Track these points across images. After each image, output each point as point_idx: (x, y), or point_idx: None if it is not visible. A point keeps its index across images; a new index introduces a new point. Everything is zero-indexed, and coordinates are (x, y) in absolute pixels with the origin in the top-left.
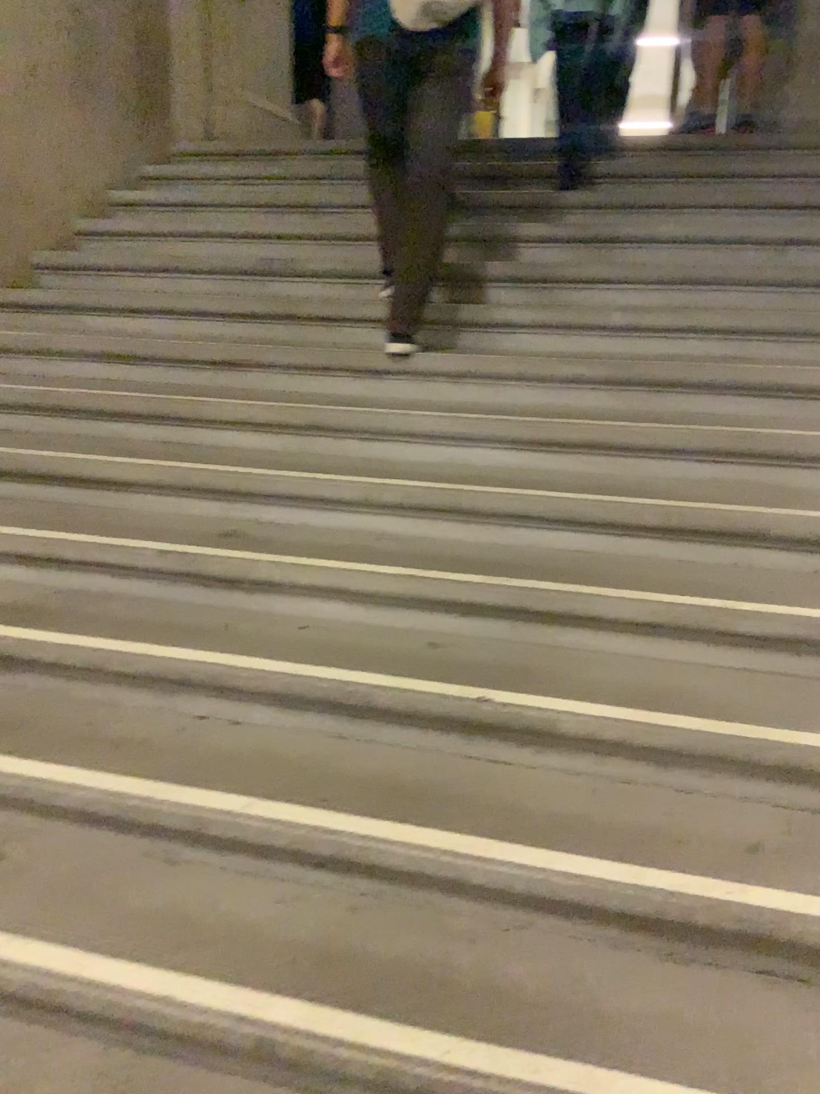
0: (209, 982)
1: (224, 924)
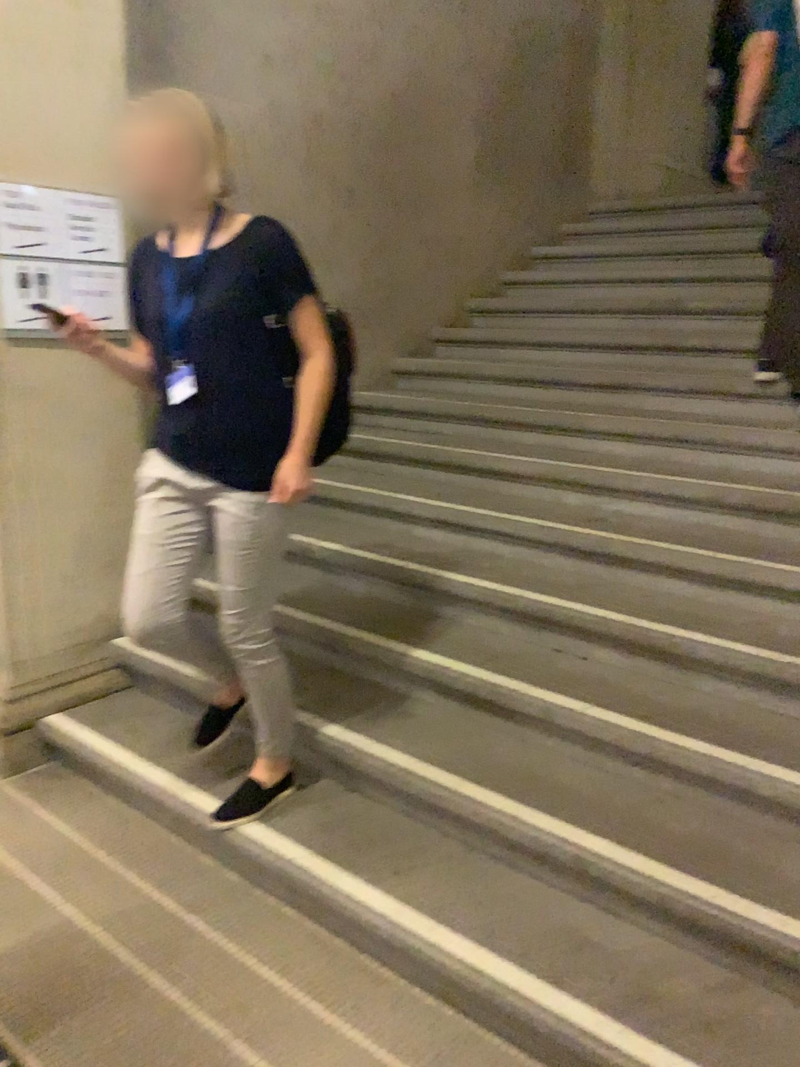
0: (537, 812)
1: (550, 783)
